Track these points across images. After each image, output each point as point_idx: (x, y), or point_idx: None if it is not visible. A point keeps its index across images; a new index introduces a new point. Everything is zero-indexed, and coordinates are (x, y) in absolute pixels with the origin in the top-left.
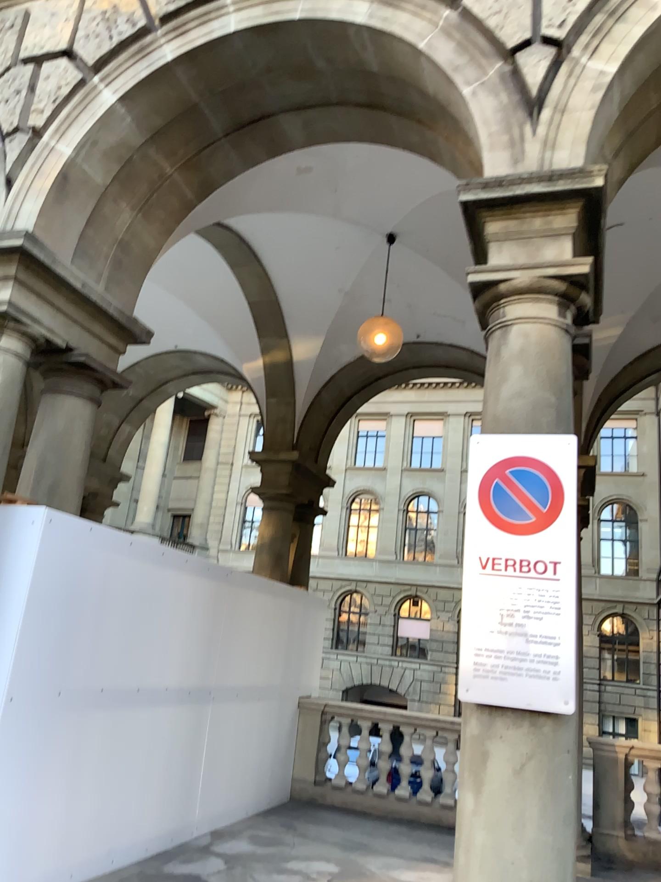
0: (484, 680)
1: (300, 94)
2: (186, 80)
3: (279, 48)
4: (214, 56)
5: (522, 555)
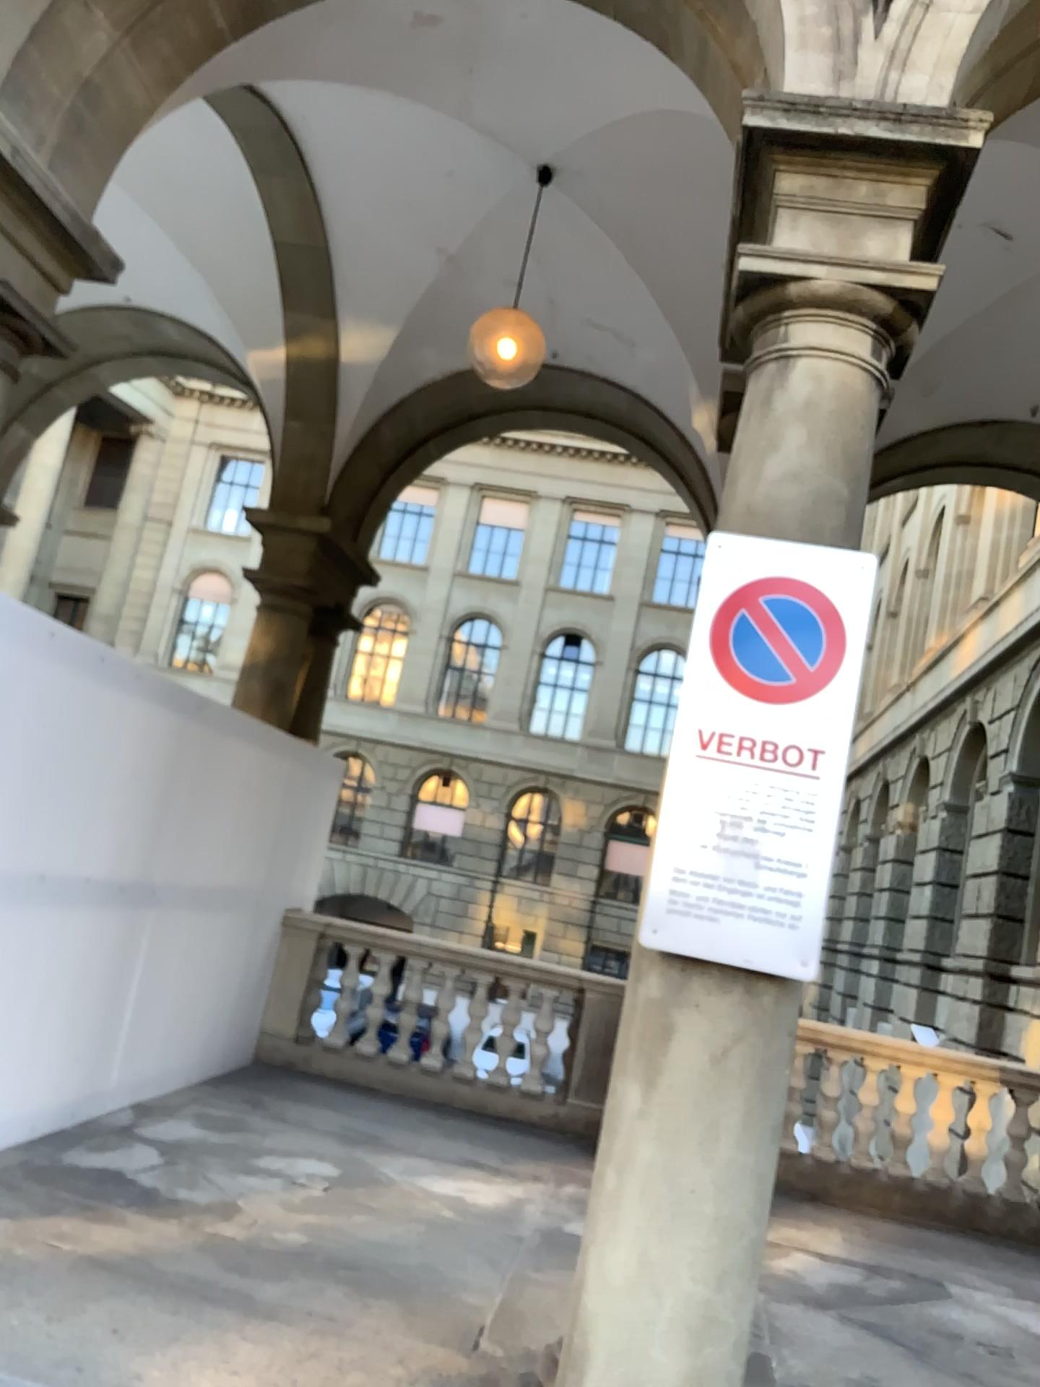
0: (684, 922)
1: None
2: None
3: None
4: None
5: (769, 737)
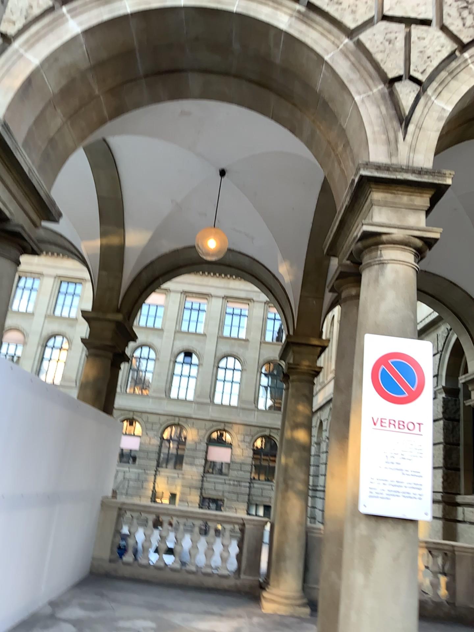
0: (377, 499)
1: (212, 62)
2: (137, 31)
3: (214, 28)
4: (165, 19)
5: (401, 418)
